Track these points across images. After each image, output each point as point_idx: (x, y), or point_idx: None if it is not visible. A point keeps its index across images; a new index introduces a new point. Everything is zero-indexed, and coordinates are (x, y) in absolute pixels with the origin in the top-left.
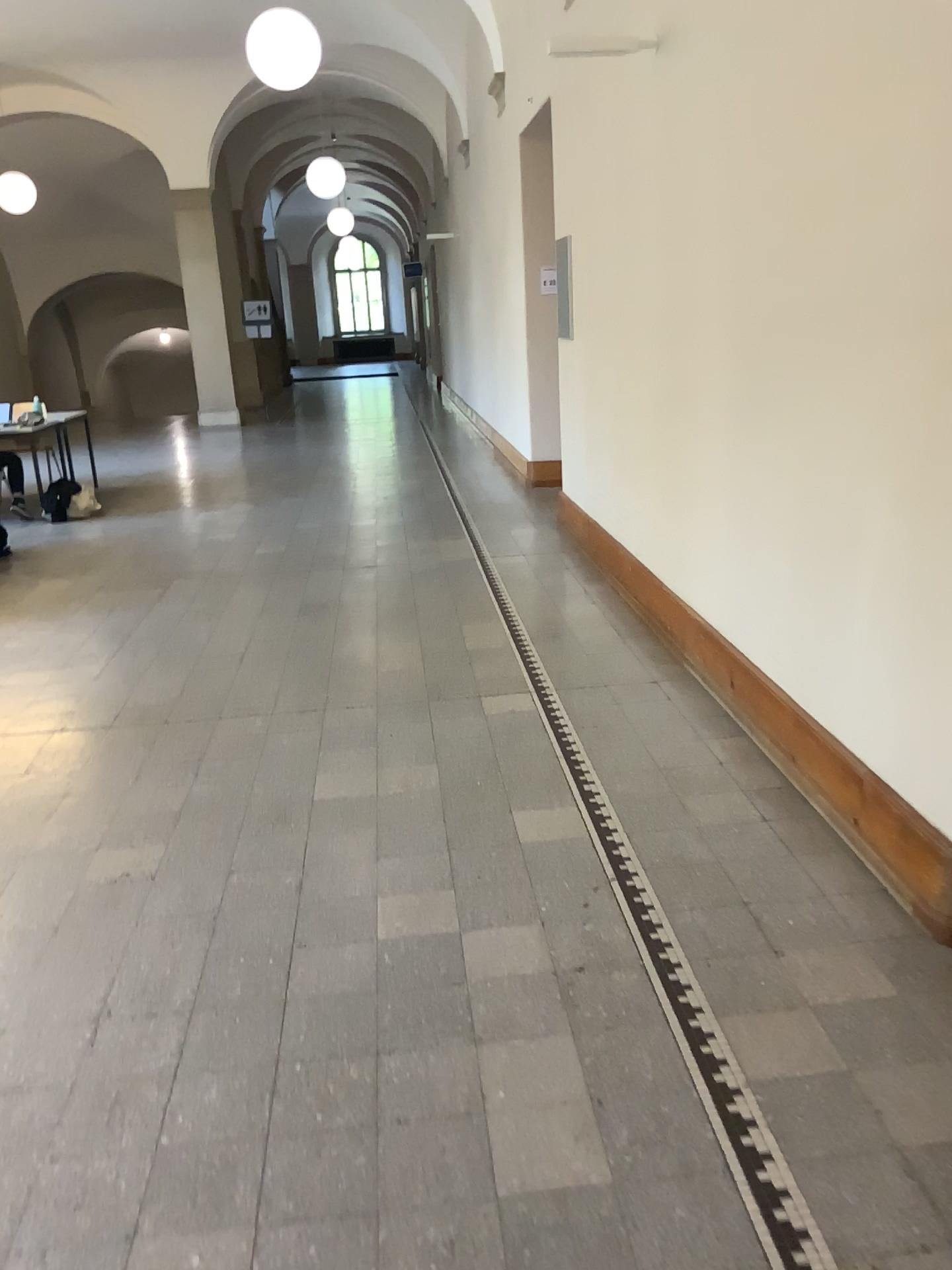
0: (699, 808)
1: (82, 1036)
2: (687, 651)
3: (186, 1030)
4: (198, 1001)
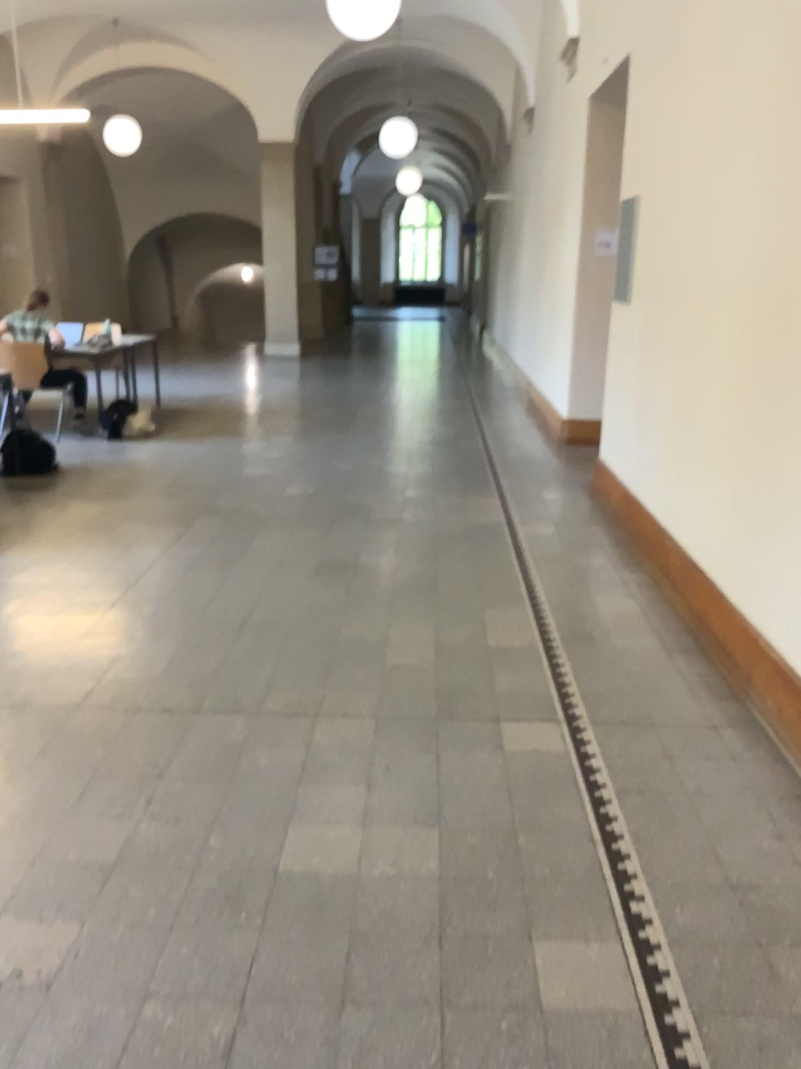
0: (796, 977)
1: None
2: (751, 686)
3: None
4: None
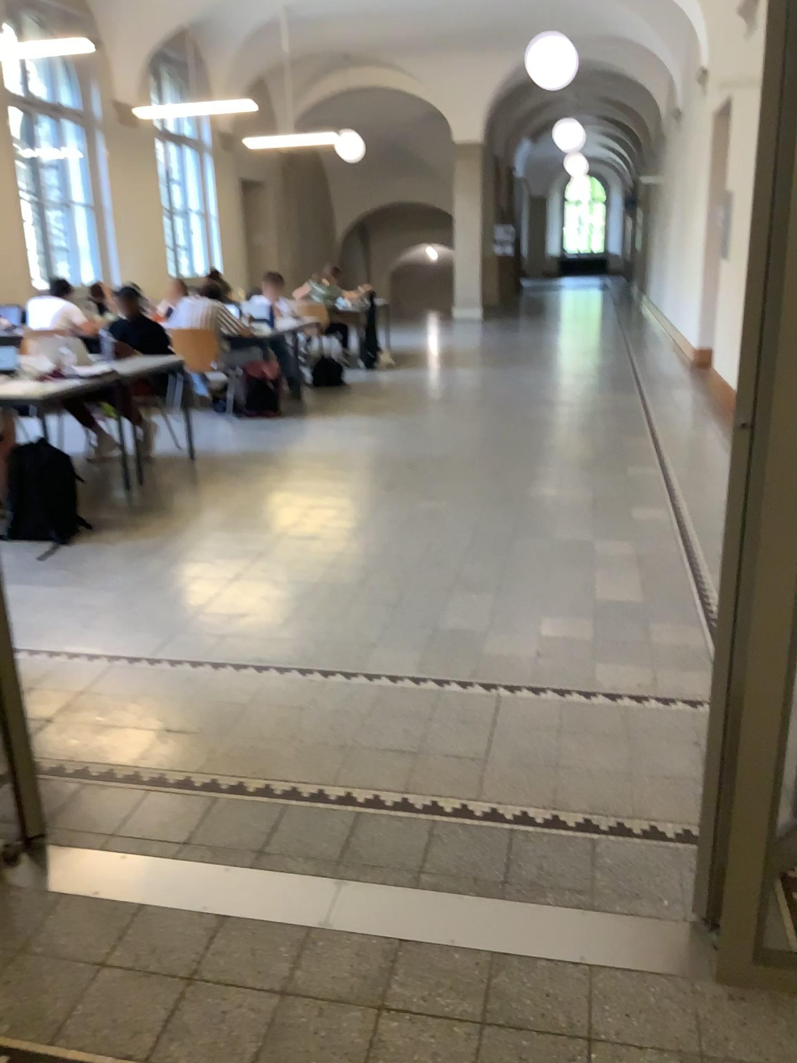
0: None
1: (424, 545)
2: None
3: (468, 548)
4: (472, 543)
